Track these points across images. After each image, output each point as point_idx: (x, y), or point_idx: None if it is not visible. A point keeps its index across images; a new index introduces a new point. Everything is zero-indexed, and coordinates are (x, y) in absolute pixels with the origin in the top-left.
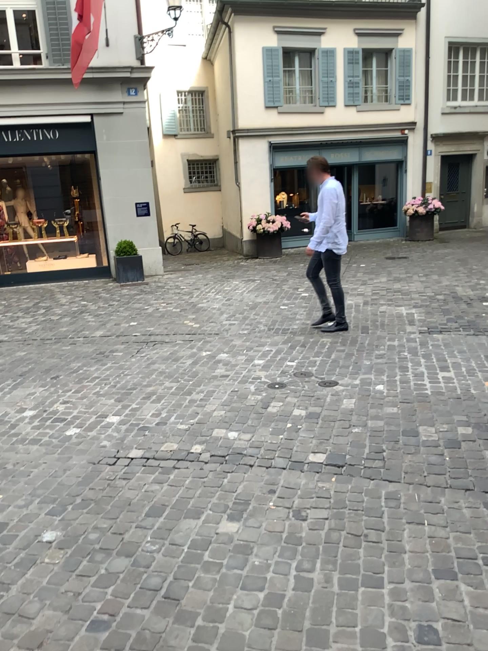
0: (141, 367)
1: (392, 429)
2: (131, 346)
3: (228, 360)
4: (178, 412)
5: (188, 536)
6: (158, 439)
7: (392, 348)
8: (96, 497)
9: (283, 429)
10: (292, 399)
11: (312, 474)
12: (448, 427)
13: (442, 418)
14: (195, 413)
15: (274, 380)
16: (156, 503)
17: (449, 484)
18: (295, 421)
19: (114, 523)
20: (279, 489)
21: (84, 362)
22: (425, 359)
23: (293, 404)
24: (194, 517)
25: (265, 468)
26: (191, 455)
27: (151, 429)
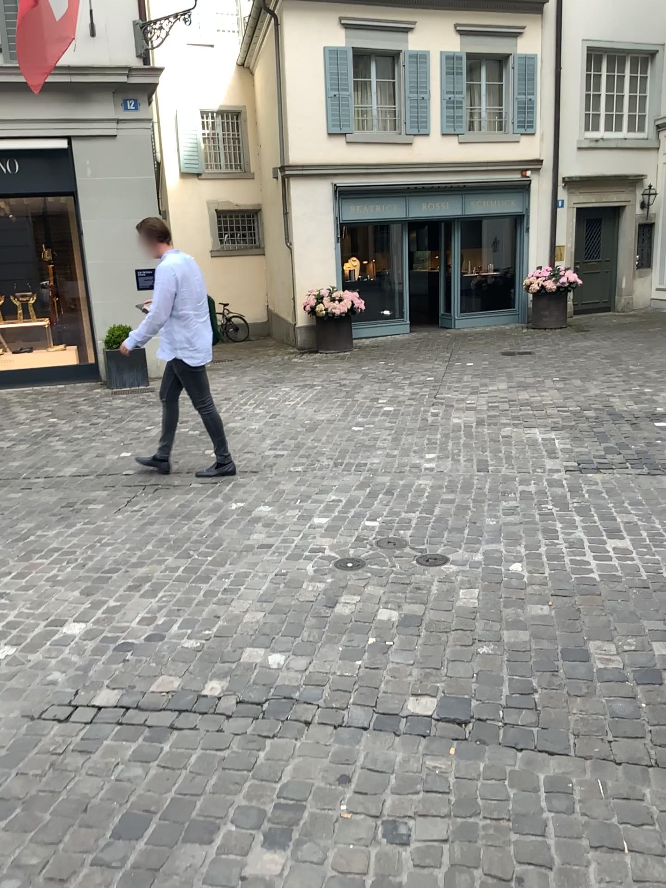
0: (130, 531)
1: (545, 648)
2: (118, 494)
3: (271, 517)
4: (185, 615)
5: (187, 887)
6: (147, 667)
7: (528, 499)
8: (24, 797)
9: (361, 646)
10: (375, 589)
11: (415, 740)
12: (636, 642)
13: (625, 626)
14: (214, 616)
15: (344, 554)
16: (133, 807)
17: (656, 761)
18: (381, 631)
19: (49, 857)
20: (357, 774)
21: (39, 522)
22: (581, 517)
23: (376, 599)
24: (202, 842)
25: (331, 728)
26: (204, 701)
27: (137, 649)
